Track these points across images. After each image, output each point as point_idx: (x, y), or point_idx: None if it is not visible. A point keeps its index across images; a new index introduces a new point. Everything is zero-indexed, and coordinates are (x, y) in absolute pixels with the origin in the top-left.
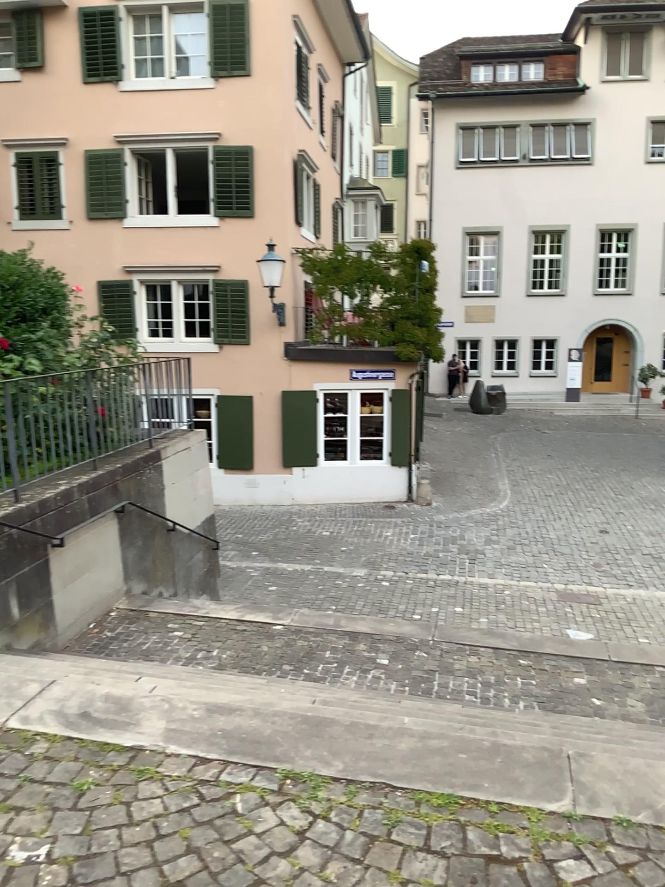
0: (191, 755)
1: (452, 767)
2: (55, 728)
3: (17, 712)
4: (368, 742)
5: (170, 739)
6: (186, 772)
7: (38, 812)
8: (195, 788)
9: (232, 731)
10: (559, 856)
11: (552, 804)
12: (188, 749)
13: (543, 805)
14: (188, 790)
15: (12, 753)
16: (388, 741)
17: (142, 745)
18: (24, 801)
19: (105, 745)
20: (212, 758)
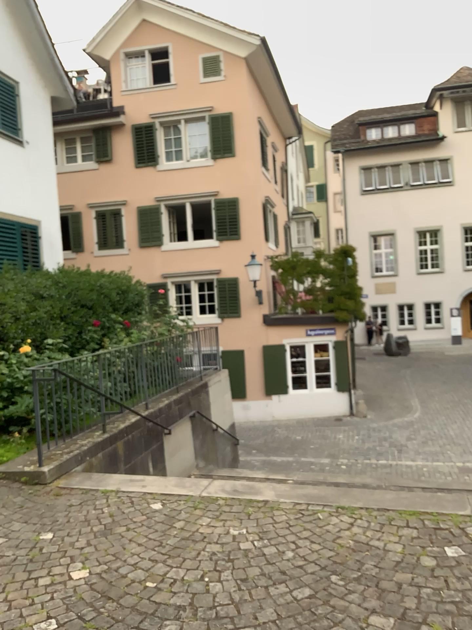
0: (292, 501)
1: (413, 501)
2: (226, 494)
3: (205, 489)
4: (372, 494)
5: (281, 496)
6: (292, 506)
7: (236, 519)
8: (299, 510)
9: (308, 492)
10: (465, 526)
11: (460, 510)
12: (290, 499)
13: (456, 511)
14: (296, 511)
15: (213, 502)
16: (381, 494)
17: (269, 498)
18: (228, 516)
19: (252, 499)
20: (302, 501)
